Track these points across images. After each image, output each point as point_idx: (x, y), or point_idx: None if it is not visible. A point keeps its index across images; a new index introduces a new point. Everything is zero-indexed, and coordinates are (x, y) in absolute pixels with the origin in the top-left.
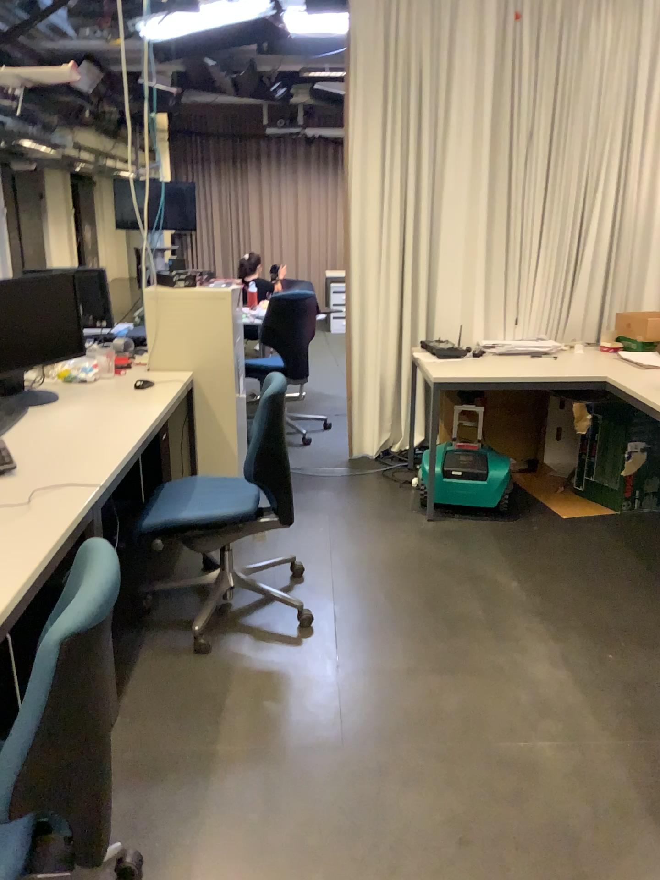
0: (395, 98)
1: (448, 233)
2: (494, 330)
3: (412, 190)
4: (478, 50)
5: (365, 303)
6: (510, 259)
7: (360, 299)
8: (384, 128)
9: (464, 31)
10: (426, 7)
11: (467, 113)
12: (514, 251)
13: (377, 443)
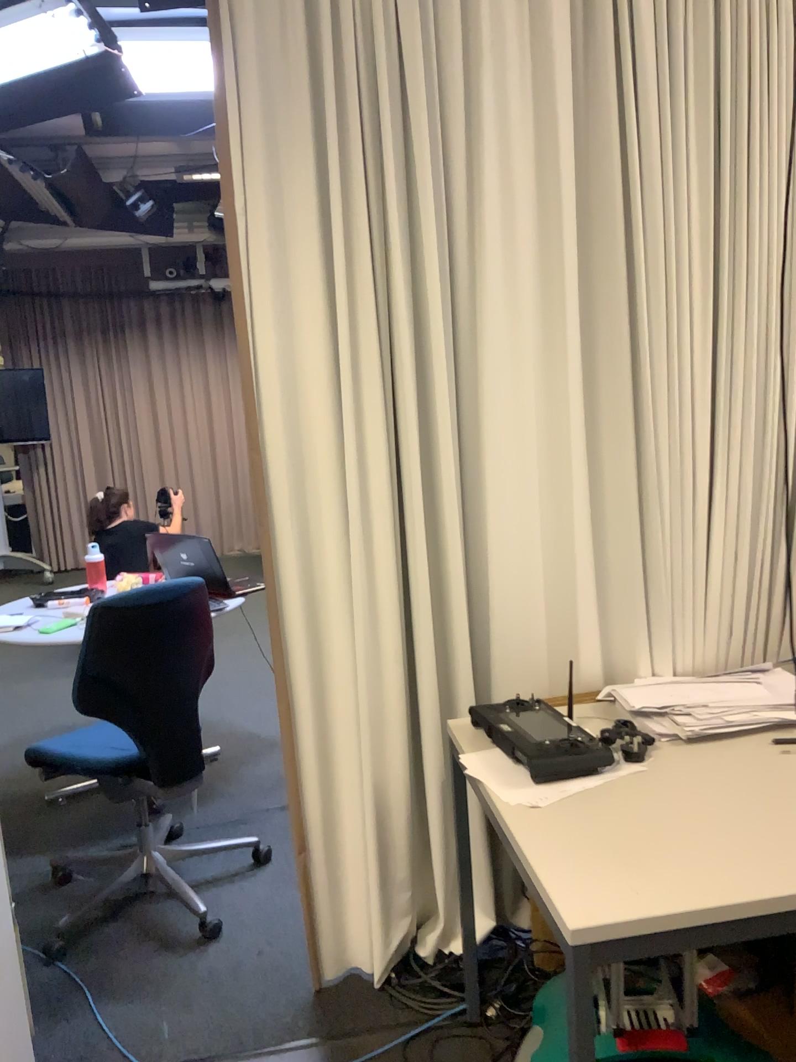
0: (341, 124)
1: (499, 437)
2: (624, 645)
3: (404, 342)
4: (527, 12)
5: (318, 621)
6: (646, 483)
7: (304, 612)
8: (321, 198)
9: None
10: None
11: (517, 156)
12: (652, 463)
13: (379, 947)
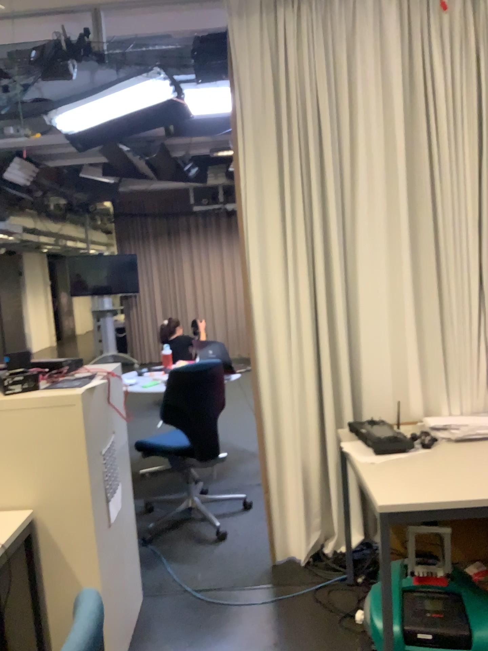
0: (289, 143)
1: (366, 290)
2: (433, 398)
3: (318, 244)
4: (380, 85)
5: (275, 379)
6: (444, 314)
7: (268, 374)
8: (279, 178)
9: (362, 66)
10: (316, 44)
11: (375, 154)
12: (447, 304)
13: (303, 545)
